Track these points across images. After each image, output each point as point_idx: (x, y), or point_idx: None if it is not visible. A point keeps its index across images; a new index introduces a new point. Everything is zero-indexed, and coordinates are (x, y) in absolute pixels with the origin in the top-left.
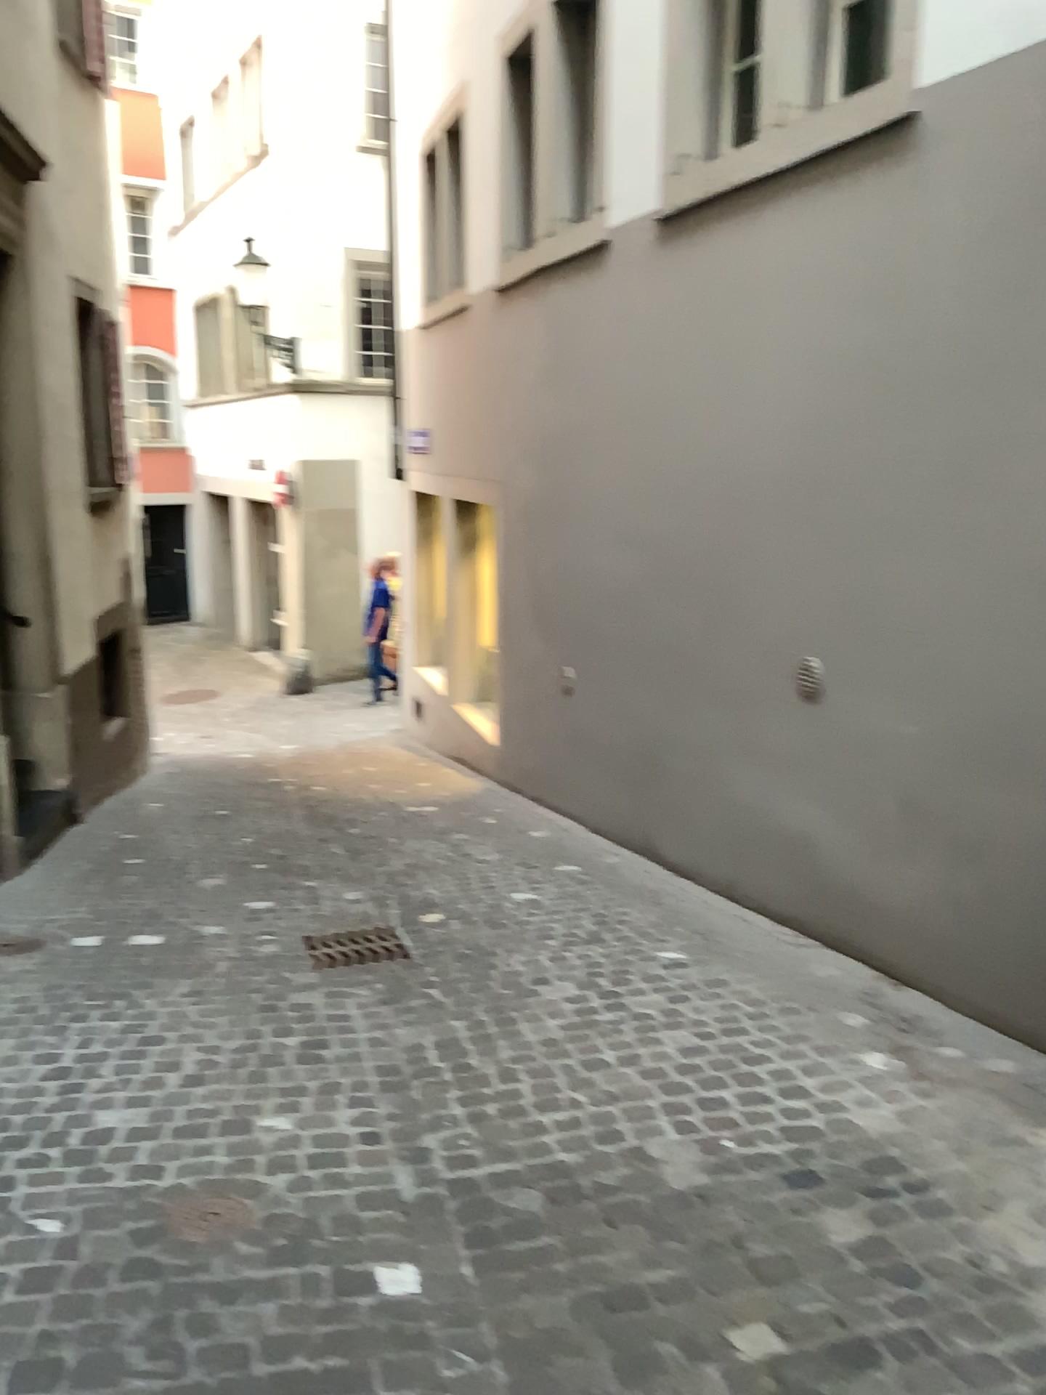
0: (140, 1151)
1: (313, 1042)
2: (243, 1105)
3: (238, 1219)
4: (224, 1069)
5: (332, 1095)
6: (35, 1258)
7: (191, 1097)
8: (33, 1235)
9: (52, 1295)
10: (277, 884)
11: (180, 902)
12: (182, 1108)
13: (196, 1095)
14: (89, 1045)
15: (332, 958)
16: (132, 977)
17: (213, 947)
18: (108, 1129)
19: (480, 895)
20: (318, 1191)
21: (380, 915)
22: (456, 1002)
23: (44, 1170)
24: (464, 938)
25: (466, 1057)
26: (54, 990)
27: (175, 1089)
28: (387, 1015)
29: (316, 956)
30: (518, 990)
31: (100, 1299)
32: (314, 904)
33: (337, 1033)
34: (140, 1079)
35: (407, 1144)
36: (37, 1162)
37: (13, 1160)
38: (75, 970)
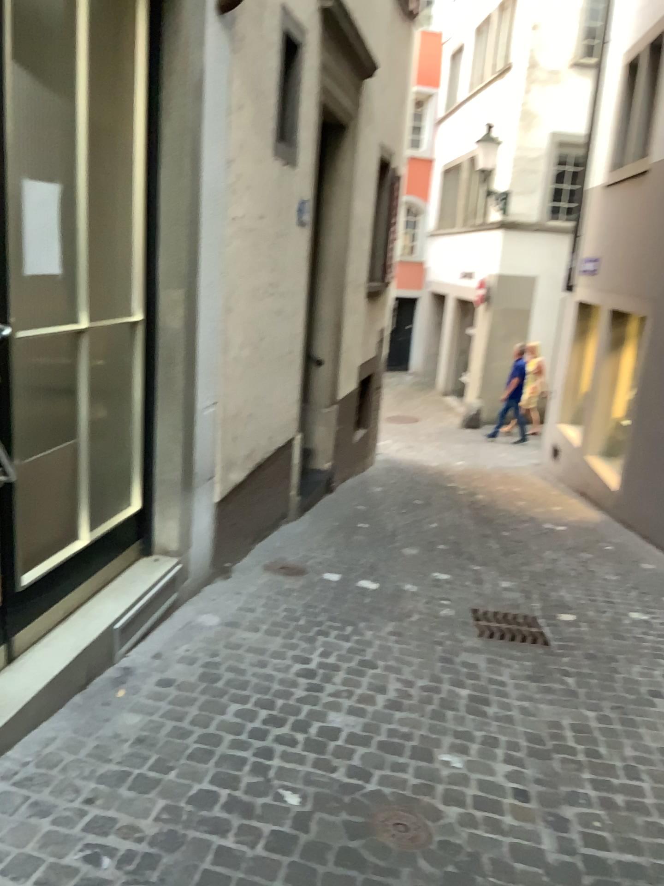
0: (357, 756)
1: (480, 700)
2: (428, 738)
3: (423, 842)
4: (417, 704)
5: (493, 749)
6: (282, 824)
7: (393, 721)
8: (282, 804)
9: (290, 862)
10: (456, 564)
11: (392, 563)
12: (387, 728)
13: (396, 719)
14: (328, 658)
15: (493, 631)
16: (359, 612)
17: (412, 603)
18: (336, 731)
19: (604, 607)
20: (482, 835)
21: (529, 606)
22: (588, 694)
23: (293, 751)
24: (593, 640)
25: (599, 748)
26: (310, 610)
27: (382, 710)
28: (535, 691)
29: (483, 628)
30: (638, 697)
31: (322, 880)
32: (481, 585)
33: (498, 696)
34: (360, 696)
35: (552, 813)
36: (290, 744)
37: (275, 736)
38: (323, 598)
